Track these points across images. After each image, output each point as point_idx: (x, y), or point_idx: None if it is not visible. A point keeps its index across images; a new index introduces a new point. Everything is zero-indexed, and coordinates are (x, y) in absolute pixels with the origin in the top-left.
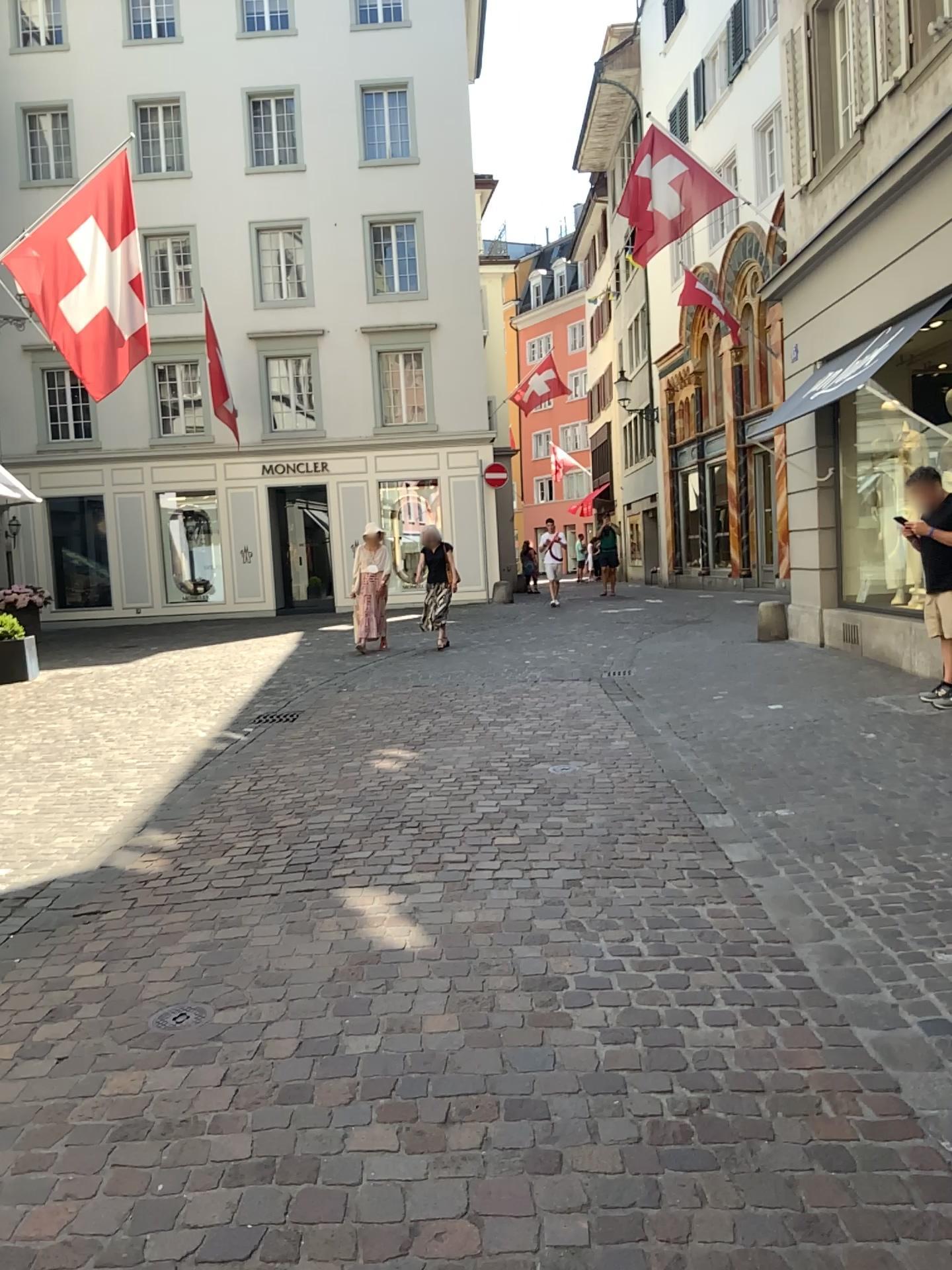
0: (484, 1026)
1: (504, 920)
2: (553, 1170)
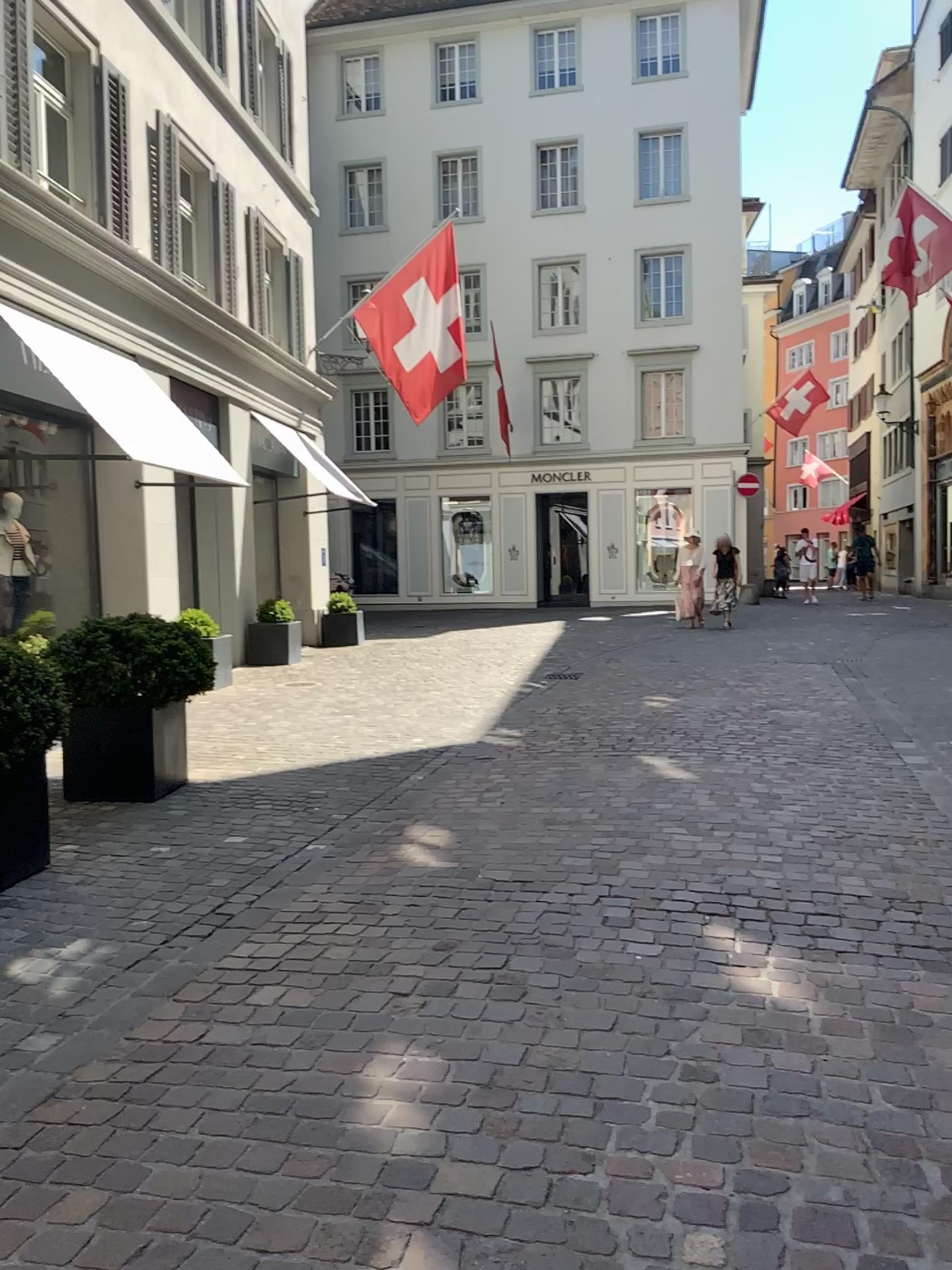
0: (731, 804)
1: (744, 771)
2: (766, 843)
